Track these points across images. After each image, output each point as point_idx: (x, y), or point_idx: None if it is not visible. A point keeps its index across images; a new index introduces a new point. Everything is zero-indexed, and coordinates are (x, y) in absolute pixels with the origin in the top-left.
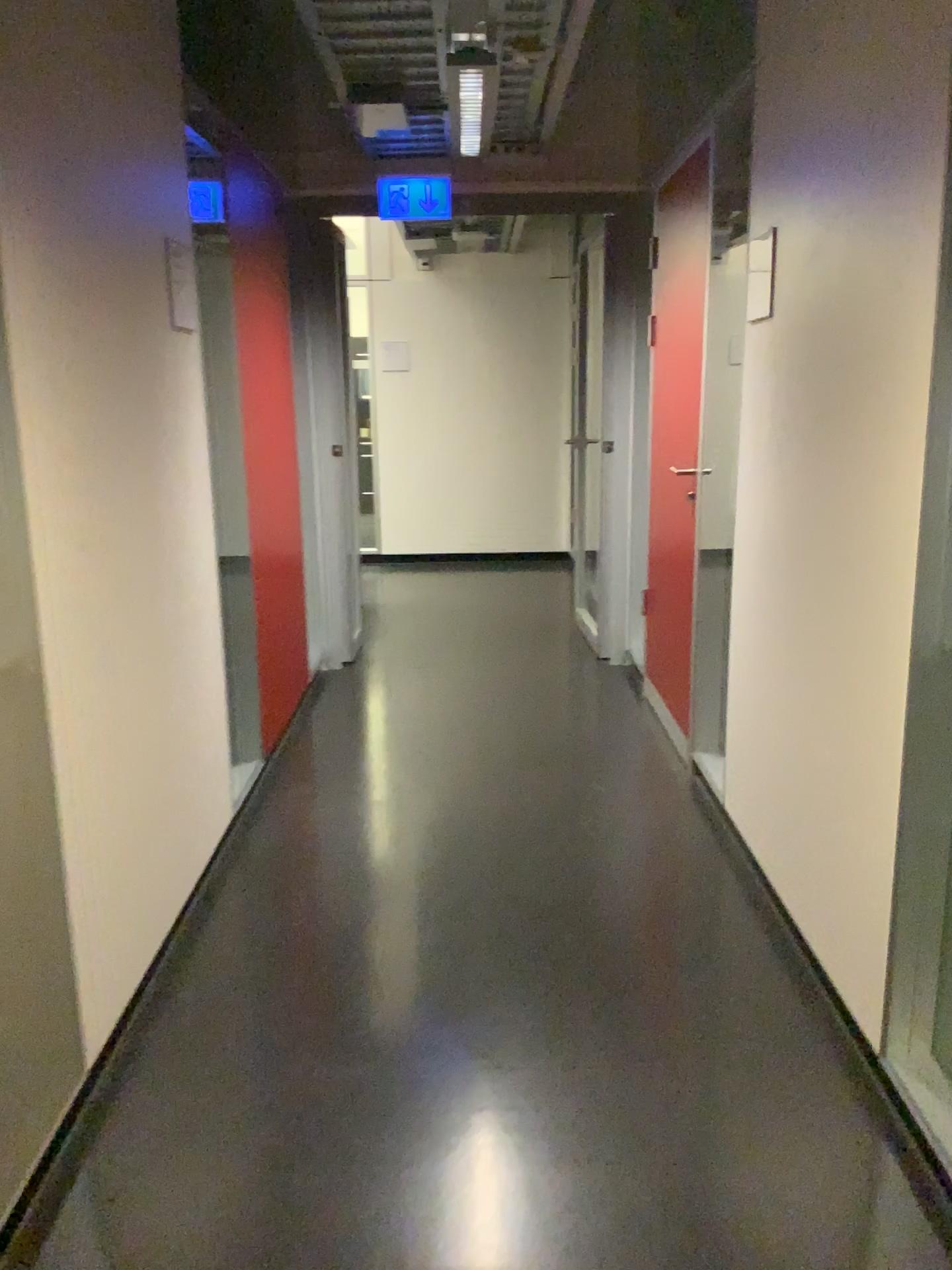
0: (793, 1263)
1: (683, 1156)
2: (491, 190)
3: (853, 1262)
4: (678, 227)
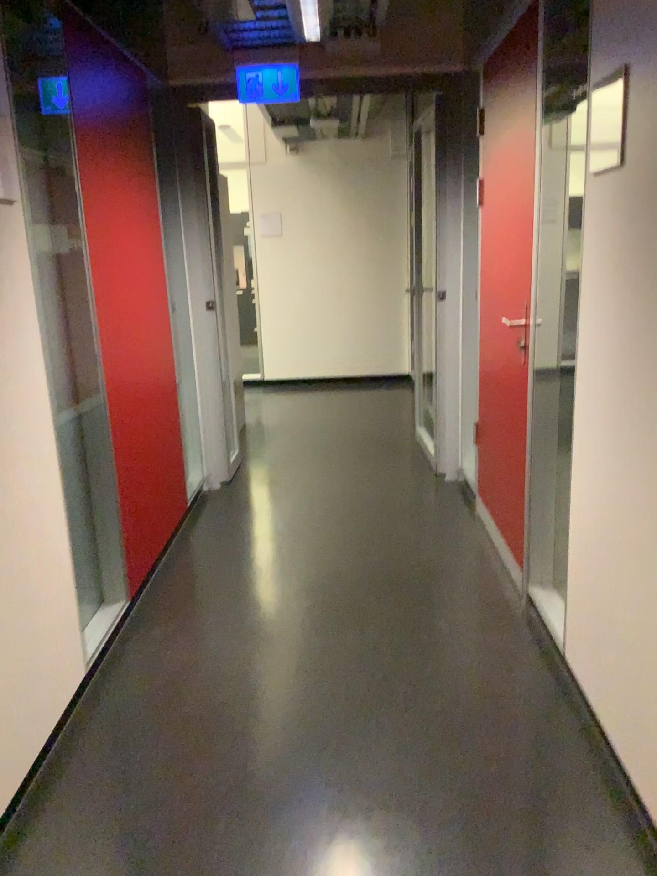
0: None
1: None
2: (334, 73)
3: None
4: (504, 94)
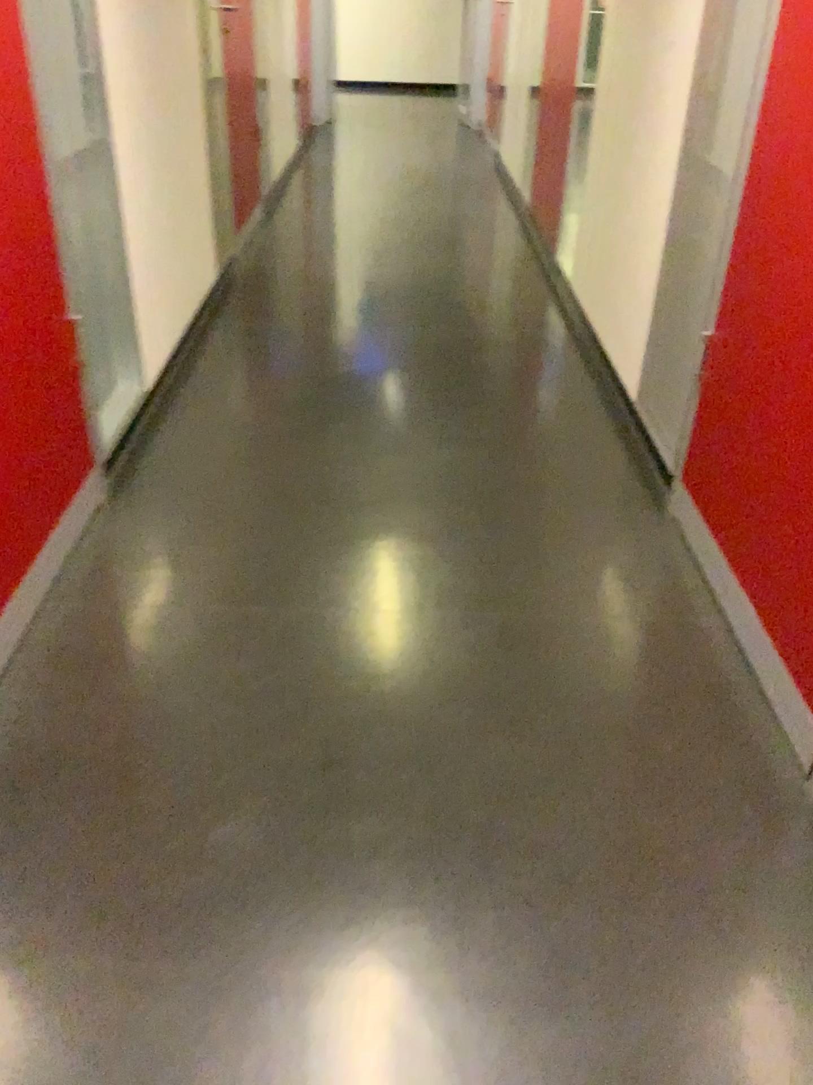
0: (477, 220)
1: (453, 208)
2: None
3: (493, 220)
4: None
